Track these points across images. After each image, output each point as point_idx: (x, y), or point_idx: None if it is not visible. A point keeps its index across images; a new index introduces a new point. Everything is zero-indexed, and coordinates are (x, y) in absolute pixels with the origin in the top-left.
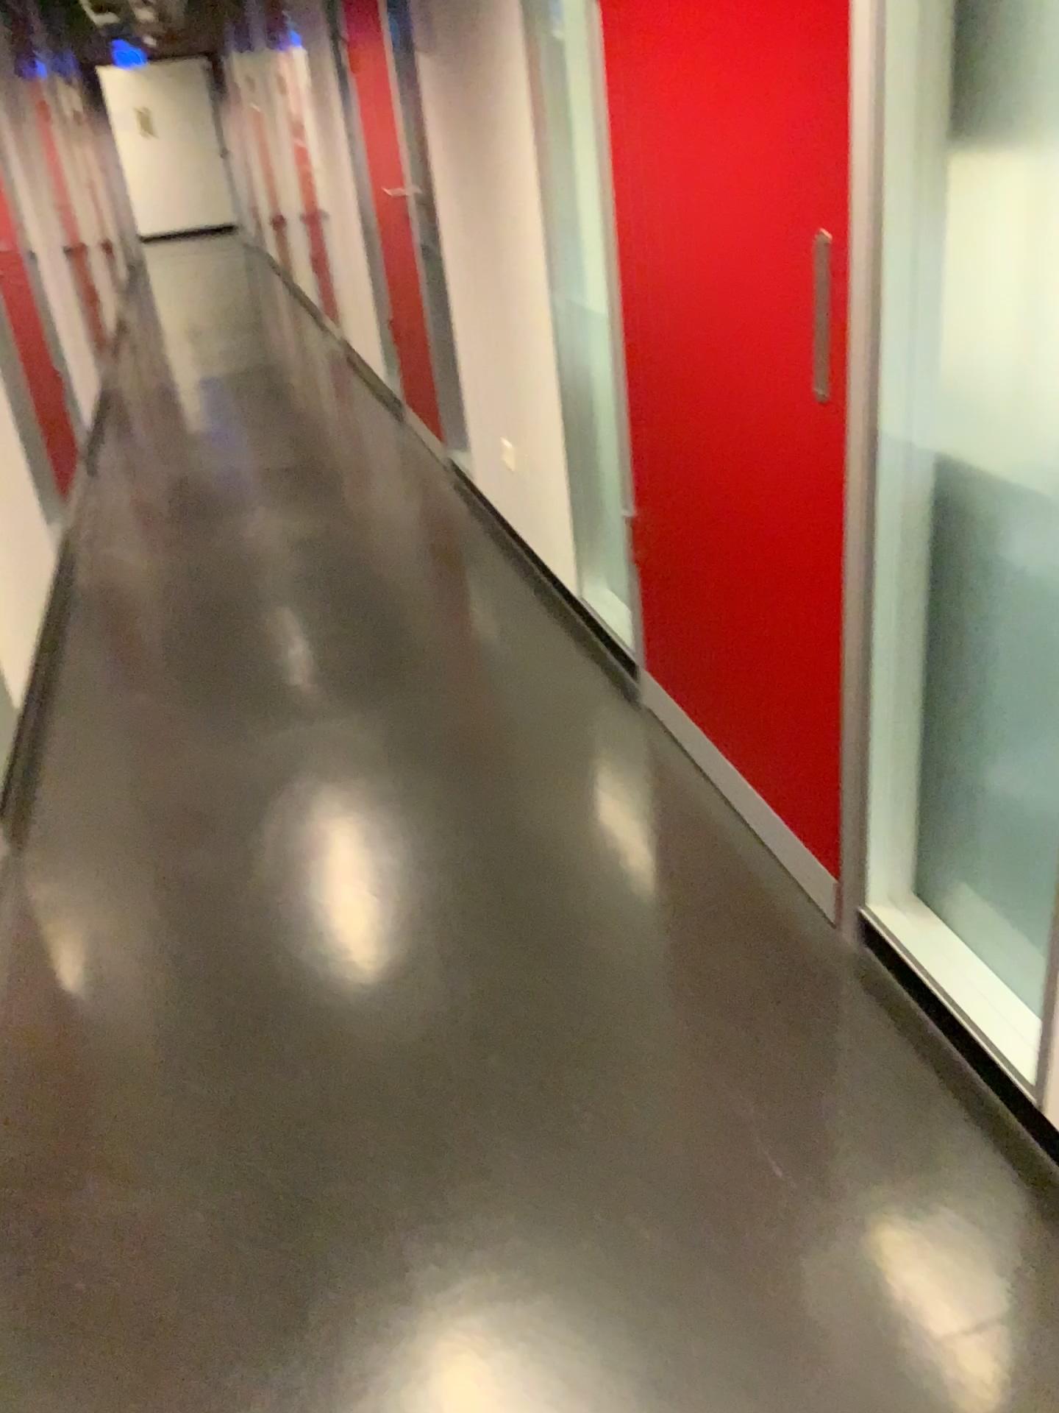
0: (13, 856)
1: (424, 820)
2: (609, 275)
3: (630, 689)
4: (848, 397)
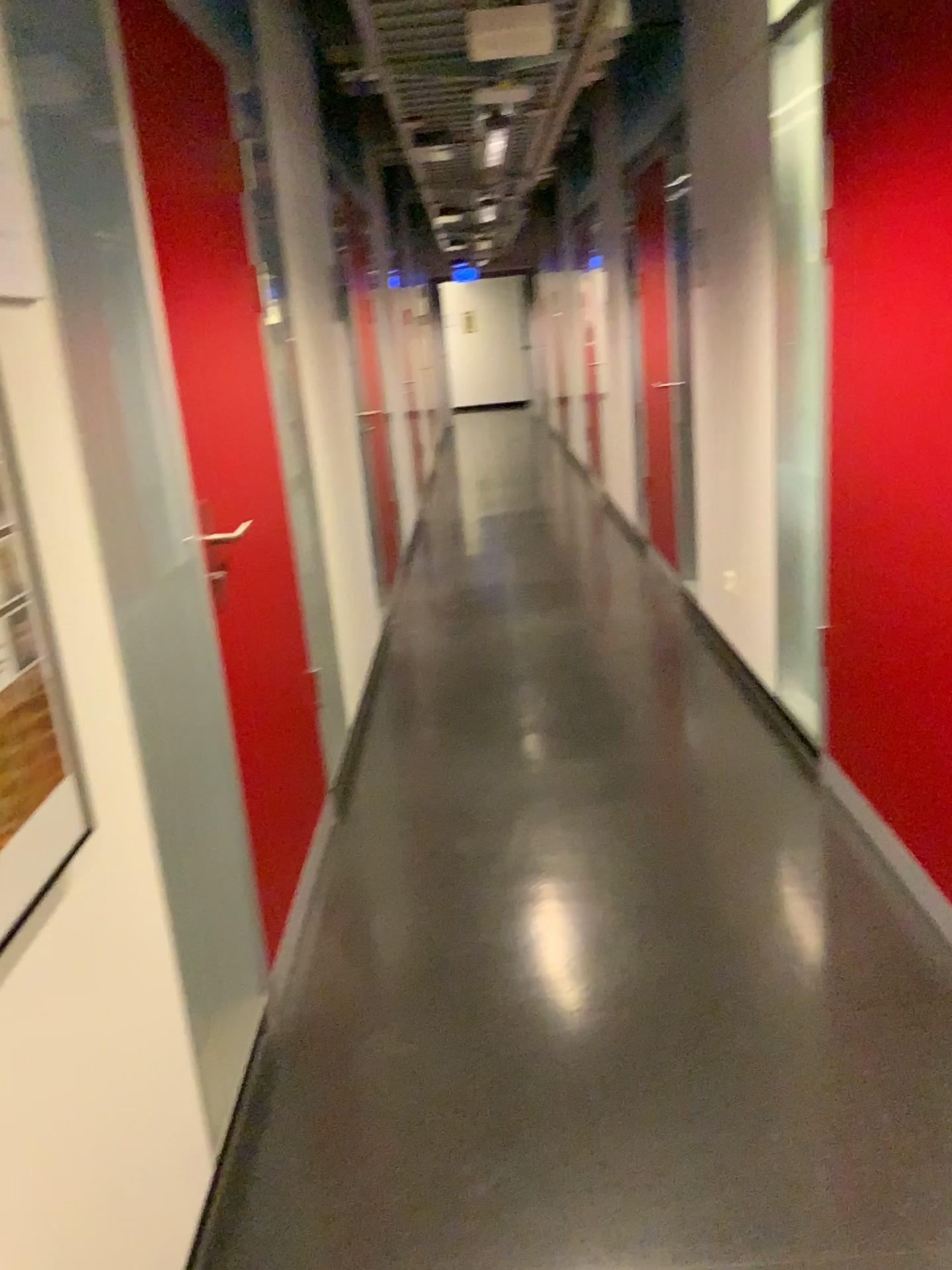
0: (338, 824)
1: (636, 842)
2: (821, 450)
3: (813, 770)
4: None
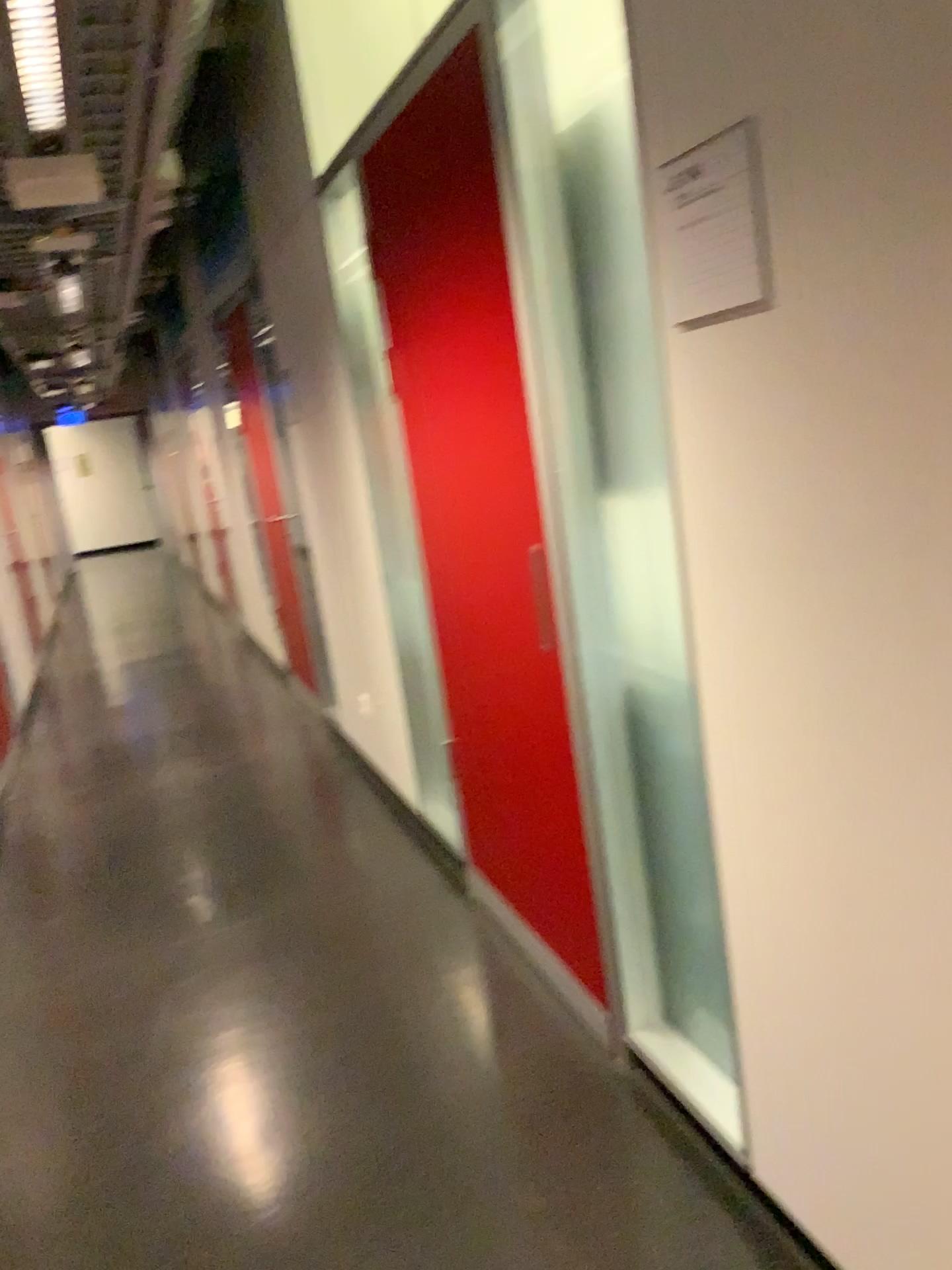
0: None
1: (290, 1000)
2: (420, 571)
3: (461, 885)
4: (560, 647)
